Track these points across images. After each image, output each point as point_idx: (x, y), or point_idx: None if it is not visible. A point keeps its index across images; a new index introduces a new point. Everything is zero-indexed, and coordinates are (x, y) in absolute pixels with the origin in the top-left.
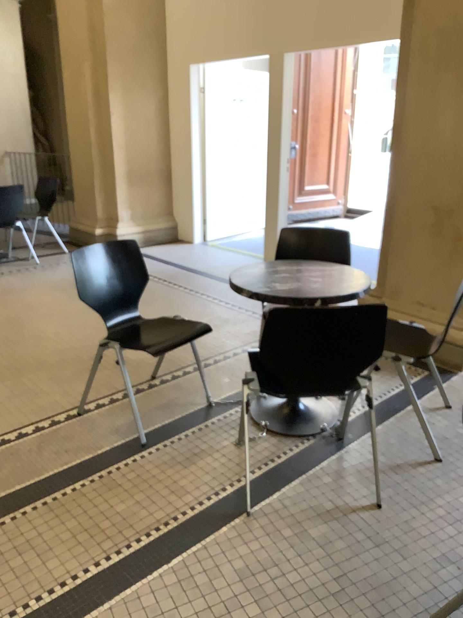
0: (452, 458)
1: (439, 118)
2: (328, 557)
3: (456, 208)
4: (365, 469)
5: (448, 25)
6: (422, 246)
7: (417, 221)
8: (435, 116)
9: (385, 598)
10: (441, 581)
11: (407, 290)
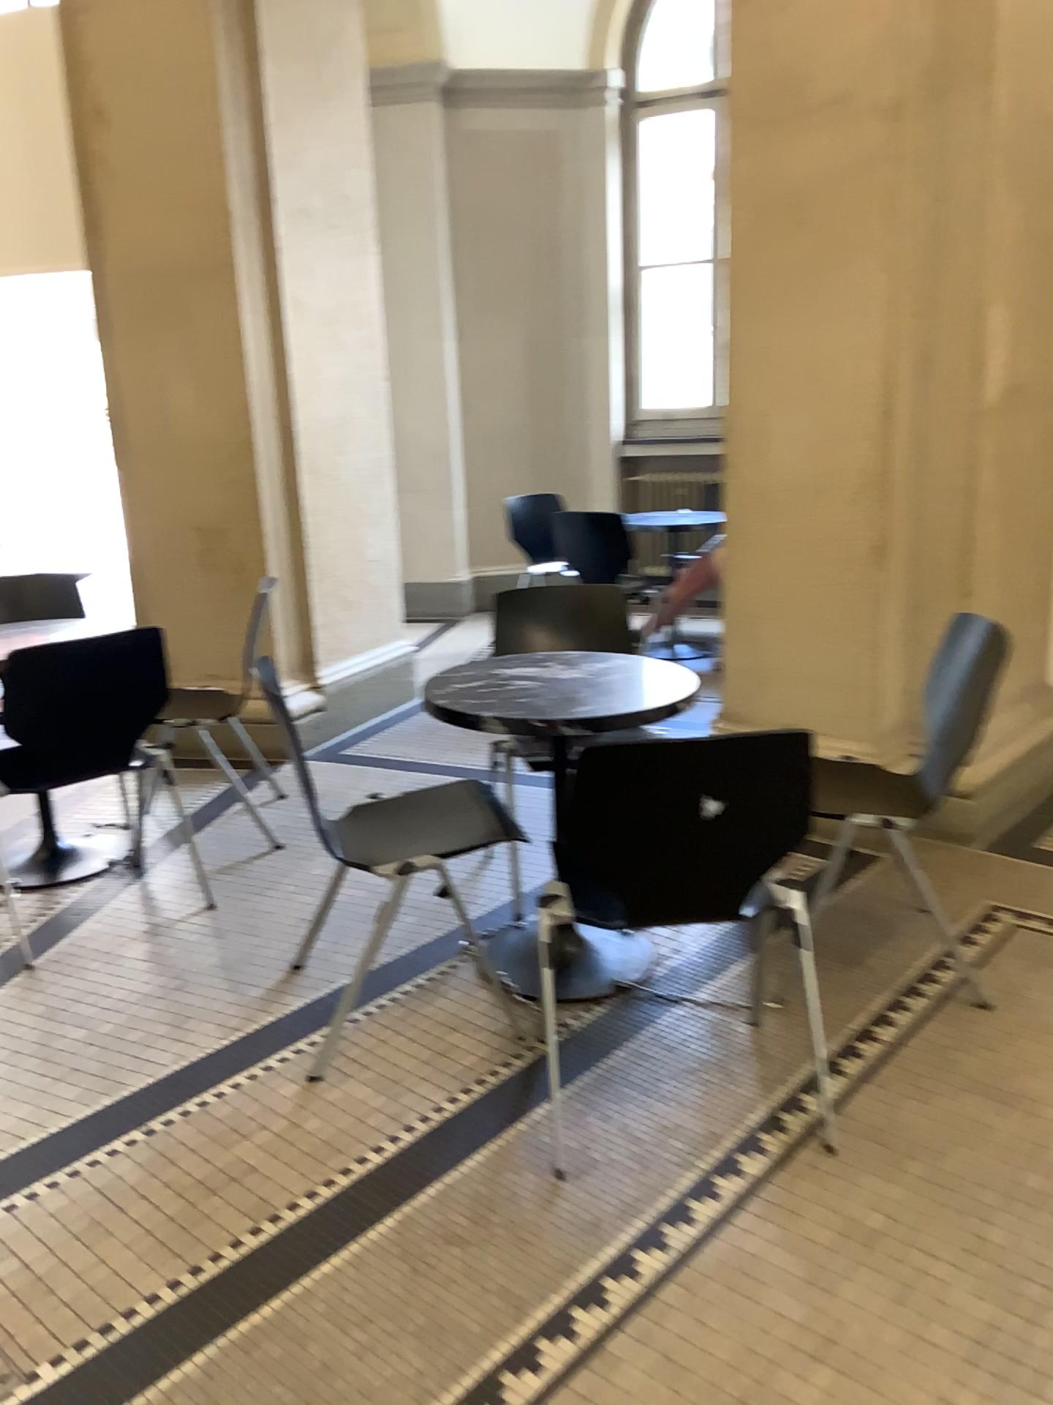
0: (294, 841)
1: (175, 398)
2: (160, 964)
3: (229, 523)
4: (185, 882)
5: (156, 268)
6: (194, 587)
7: (178, 551)
8: (168, 395)
9: (240, 968)
10: (300, 937)
11: (188, 660)
